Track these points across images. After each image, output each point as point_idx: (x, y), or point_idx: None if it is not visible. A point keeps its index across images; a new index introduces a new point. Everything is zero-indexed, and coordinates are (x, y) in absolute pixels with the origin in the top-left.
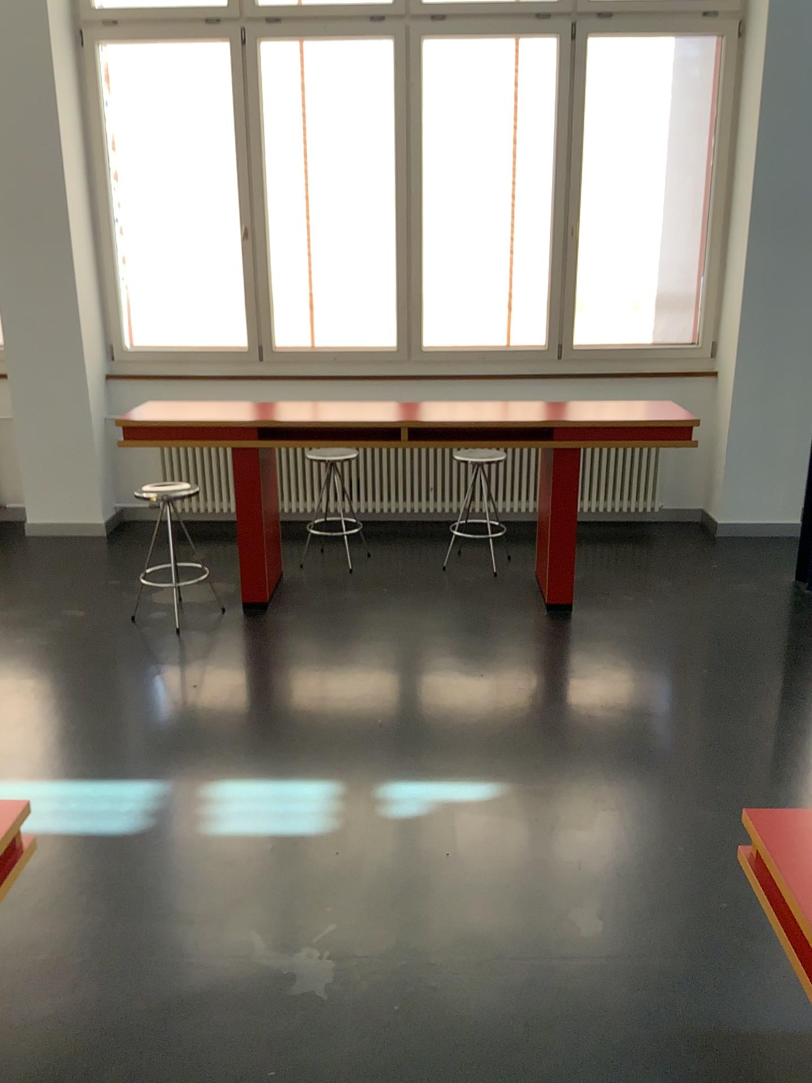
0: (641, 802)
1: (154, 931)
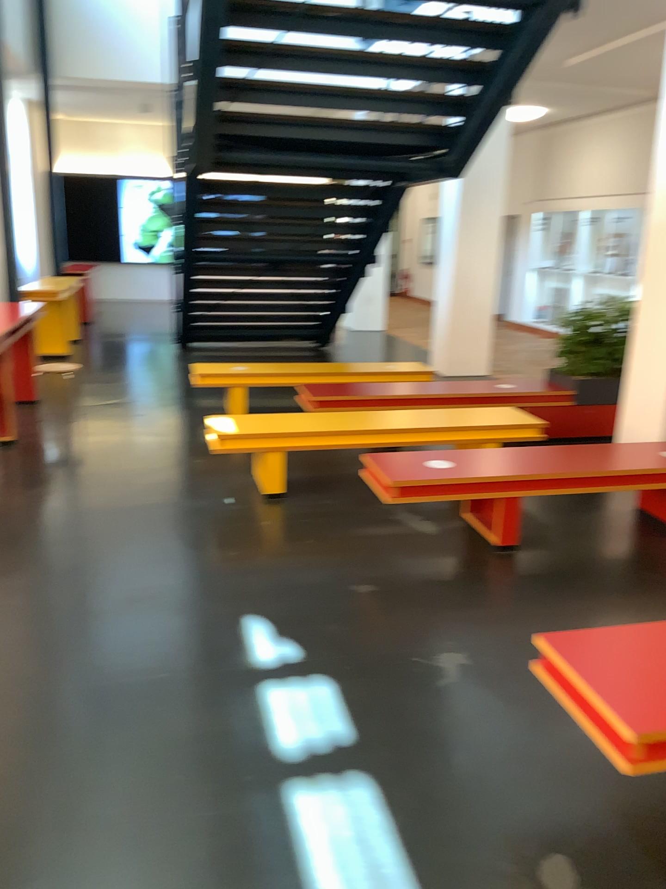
0: (252, 576)
1: (466, 725)
